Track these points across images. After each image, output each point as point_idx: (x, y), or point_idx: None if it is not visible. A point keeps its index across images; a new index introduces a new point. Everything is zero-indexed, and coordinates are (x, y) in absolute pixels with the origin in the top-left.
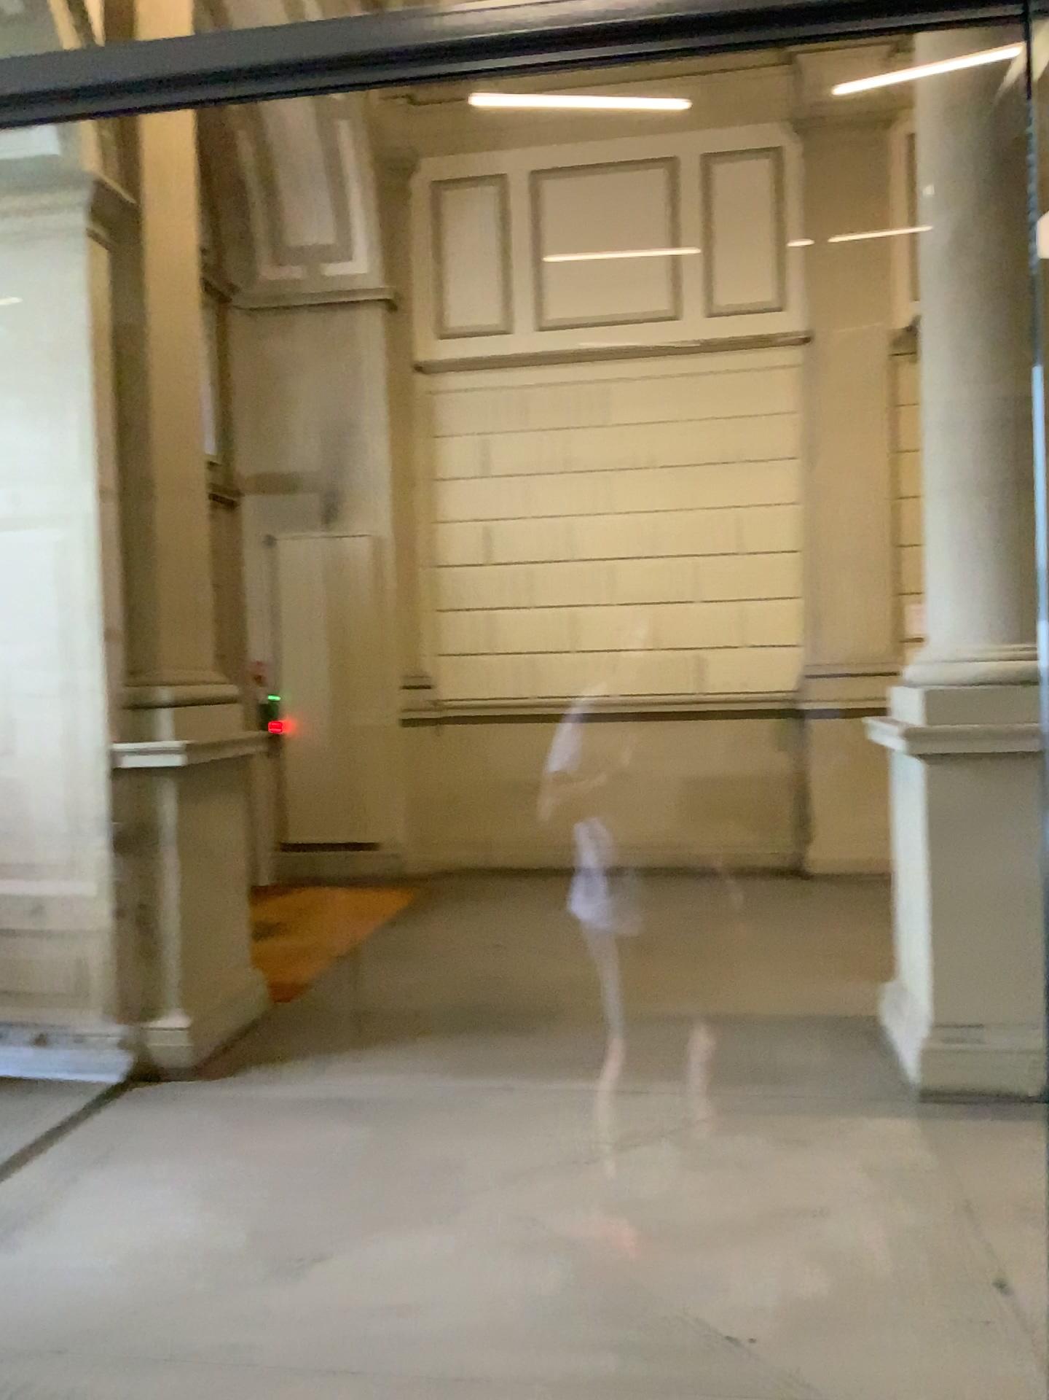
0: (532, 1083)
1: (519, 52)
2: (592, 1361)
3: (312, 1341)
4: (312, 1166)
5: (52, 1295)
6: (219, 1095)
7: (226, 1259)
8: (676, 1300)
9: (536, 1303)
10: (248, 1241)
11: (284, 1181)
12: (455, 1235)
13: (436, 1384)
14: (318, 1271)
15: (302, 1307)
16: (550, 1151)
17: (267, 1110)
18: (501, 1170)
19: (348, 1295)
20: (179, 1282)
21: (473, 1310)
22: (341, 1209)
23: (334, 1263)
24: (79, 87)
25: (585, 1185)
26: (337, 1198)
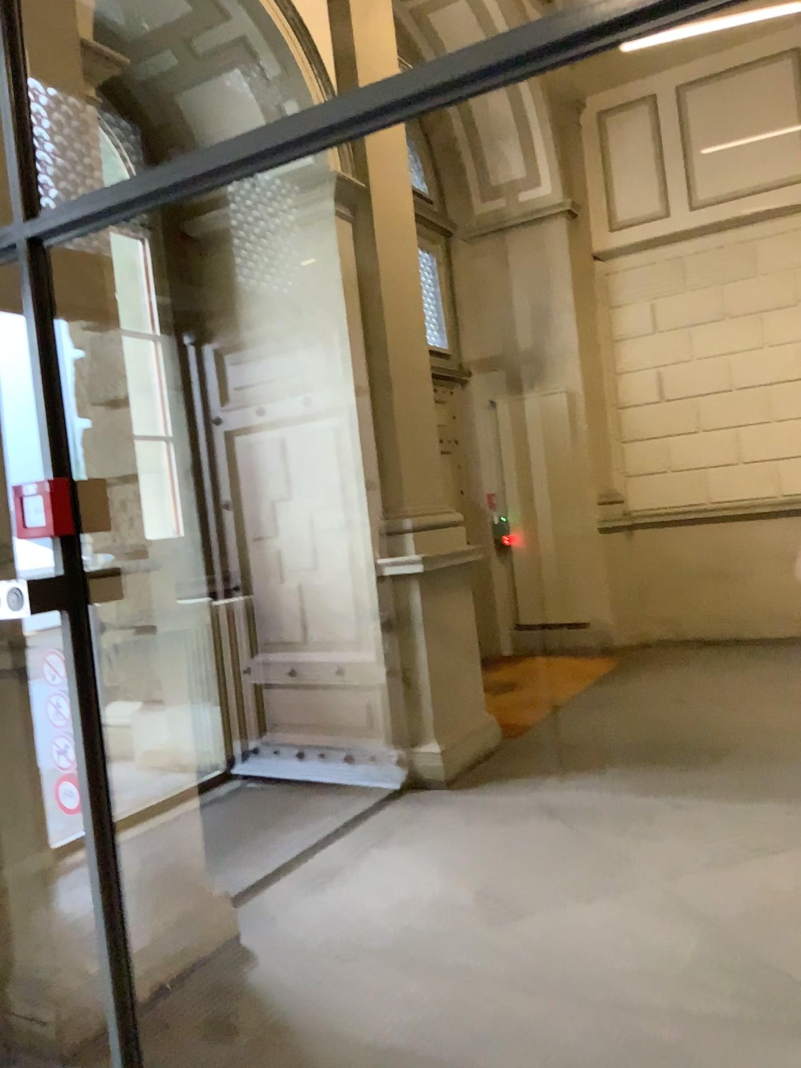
0: (692, 801)
1: (504, 73)
2: (711, 1005)
3: (508, 968)
4: (521, 852)
5: (346, 923)
6: (462, 801)
7: (456, 909)
8: (787, 968)
9: (674, 959)
10: (473, 899)
11: (500, 861)
12: (619, 906)
13: (592, 1006)
14: (518, 923)
15: (504, 946)
16: (699, 852)
17: (494, 812)
18: (660, 863)
19: (537, 941)
20: (424, 921)
21: (625, 960)
22: (538, 883)
23: (529, 919)
24: (249, 157)
25: (724, 879)
26: (536, 875)
